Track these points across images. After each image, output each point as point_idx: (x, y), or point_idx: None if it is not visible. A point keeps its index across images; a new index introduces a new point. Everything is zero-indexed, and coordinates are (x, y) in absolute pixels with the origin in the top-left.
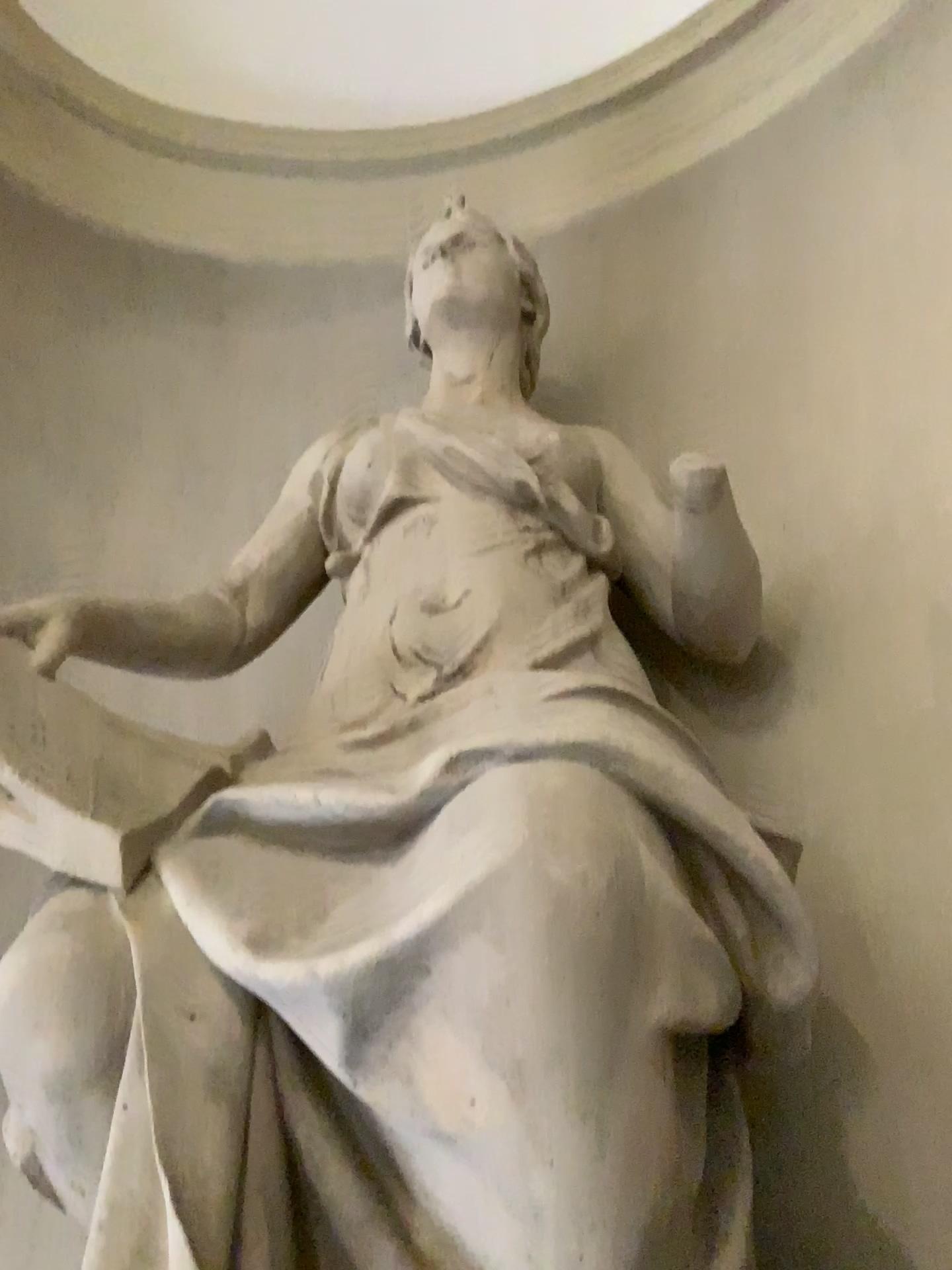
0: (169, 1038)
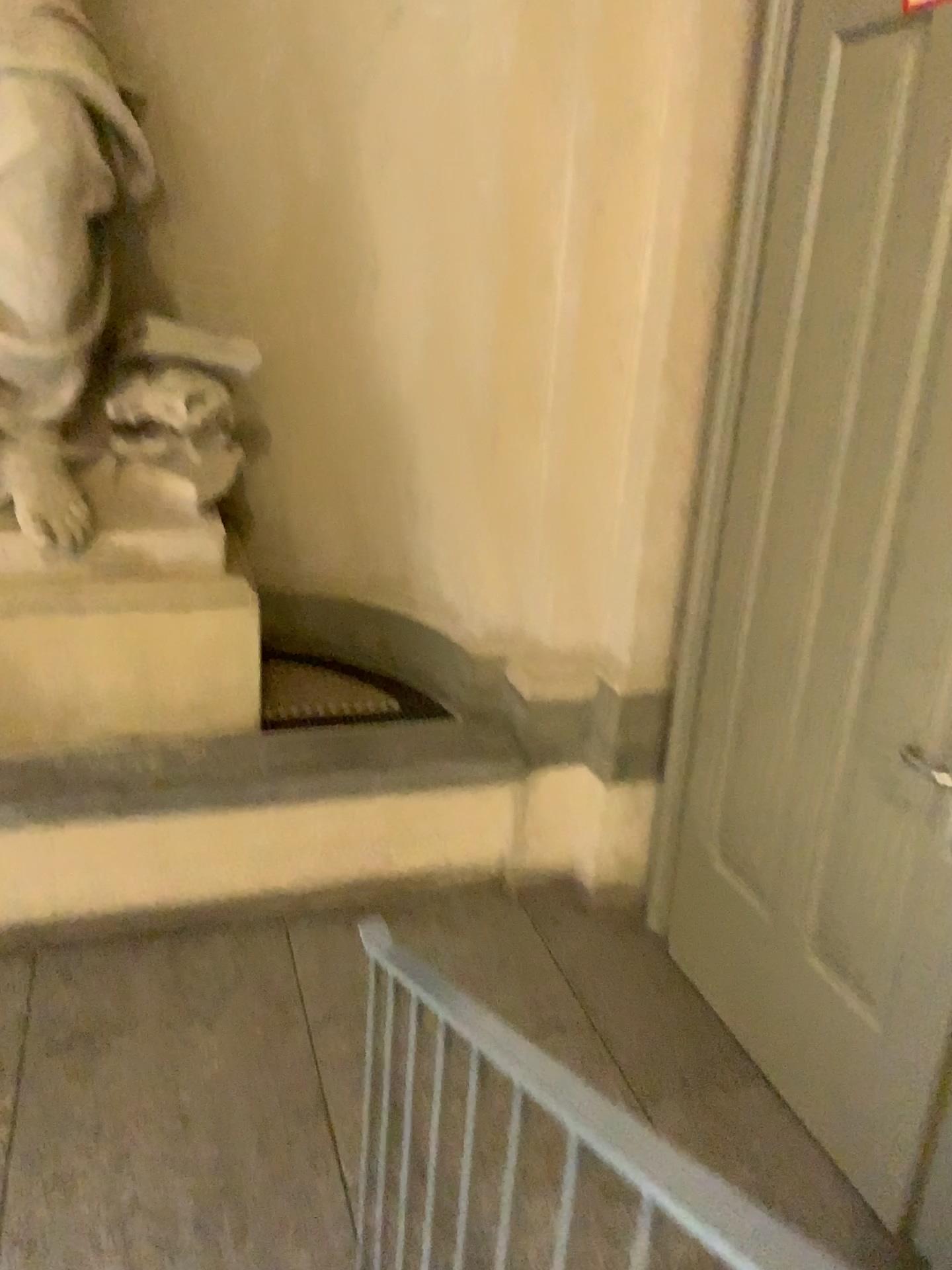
0: None
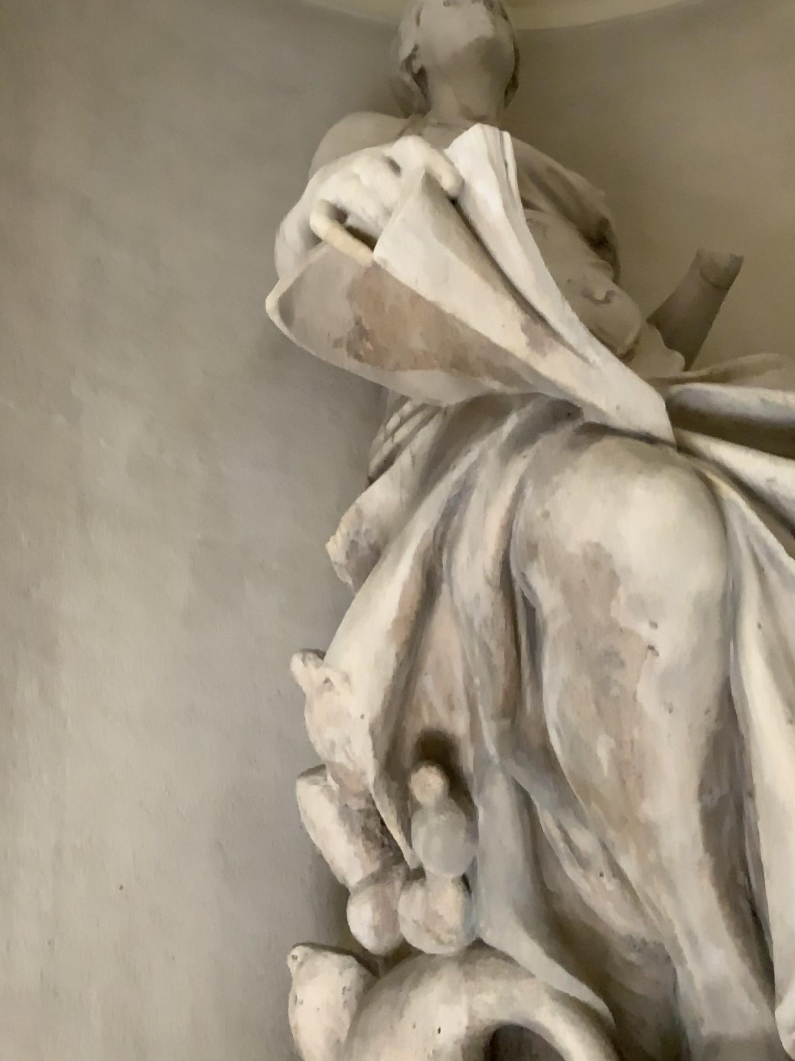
0: (786, 546)
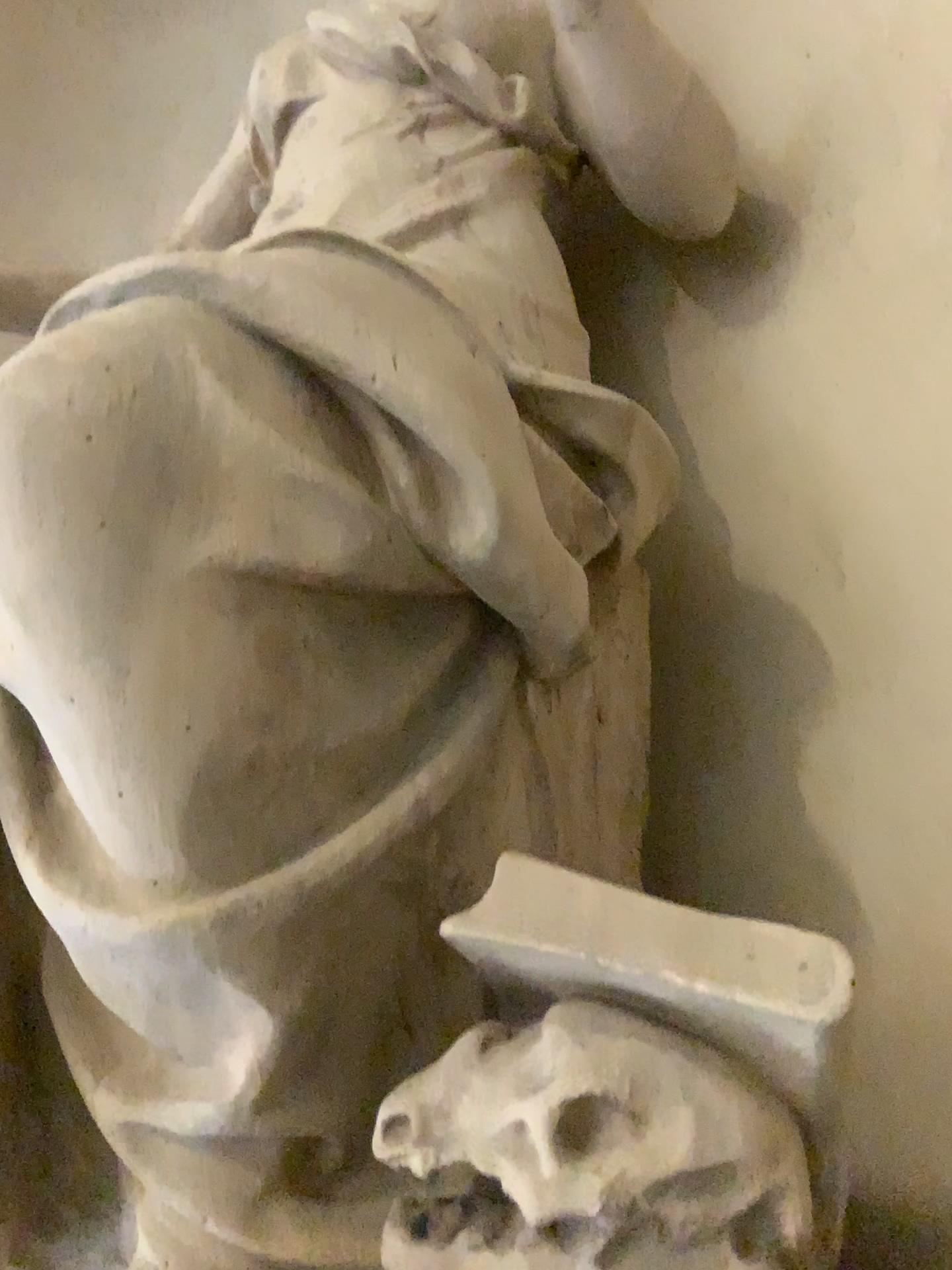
0: None
